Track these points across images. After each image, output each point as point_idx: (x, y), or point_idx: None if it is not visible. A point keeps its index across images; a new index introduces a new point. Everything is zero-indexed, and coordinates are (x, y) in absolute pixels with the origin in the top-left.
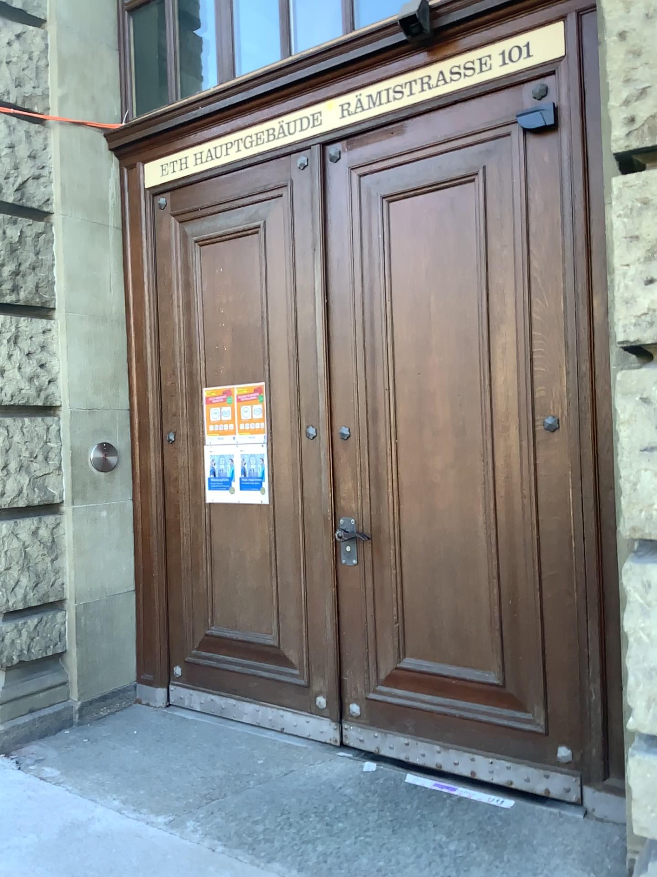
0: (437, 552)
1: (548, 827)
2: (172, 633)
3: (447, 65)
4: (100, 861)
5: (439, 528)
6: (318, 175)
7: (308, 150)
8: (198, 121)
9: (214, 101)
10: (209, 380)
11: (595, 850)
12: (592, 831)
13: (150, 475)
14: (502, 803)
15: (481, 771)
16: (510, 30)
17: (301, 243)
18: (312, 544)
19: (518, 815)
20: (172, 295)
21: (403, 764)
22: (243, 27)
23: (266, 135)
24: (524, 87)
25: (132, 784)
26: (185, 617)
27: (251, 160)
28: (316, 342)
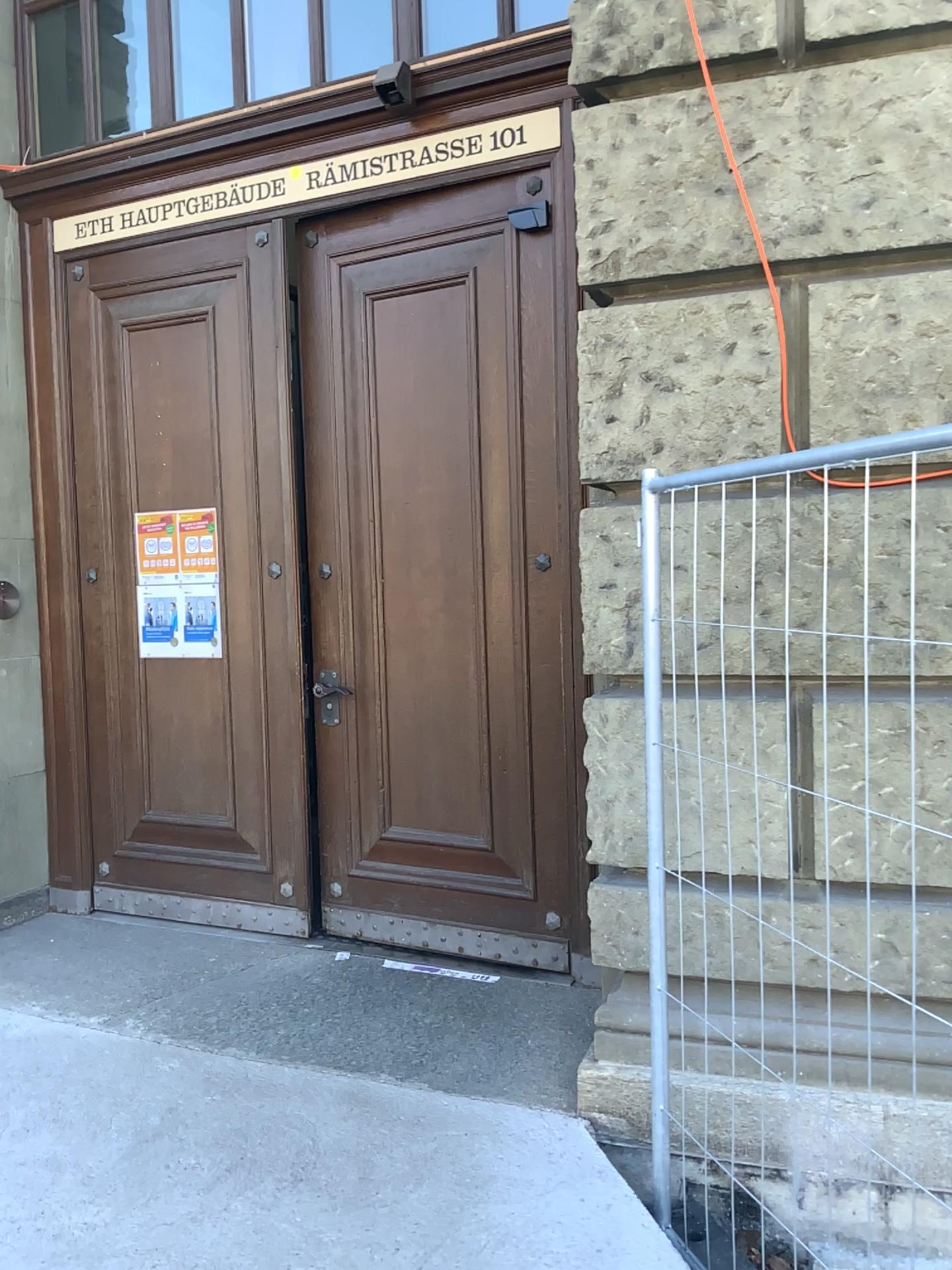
0: (421, 708)
1: (532, 995)
2: (98, 821)
3: (433, 142)
4: (26, 1059)
5: (423, 680)
6: (282, 257)
7: (269, 224)
8: (128, 174)
9: (149, 150)
10: (144, 504)
11: (576, 1009)
12: (576, 994)
13: (65, 623)
14: (487, 978)
15: (467, 948)
16: (502, 111)
17: (260, 339)
18: (276, 704)
19: (502, 987)
20: (94, 395)
21: (381, 949)
22: (186, 56)
23: (215, 200)
24: (517, 177)
25: (55, 989)
26: (115, 799)
27: (197, 230)
28: (279, 461)
